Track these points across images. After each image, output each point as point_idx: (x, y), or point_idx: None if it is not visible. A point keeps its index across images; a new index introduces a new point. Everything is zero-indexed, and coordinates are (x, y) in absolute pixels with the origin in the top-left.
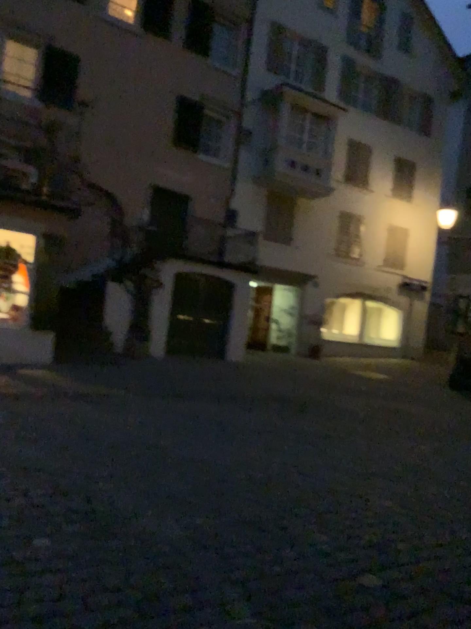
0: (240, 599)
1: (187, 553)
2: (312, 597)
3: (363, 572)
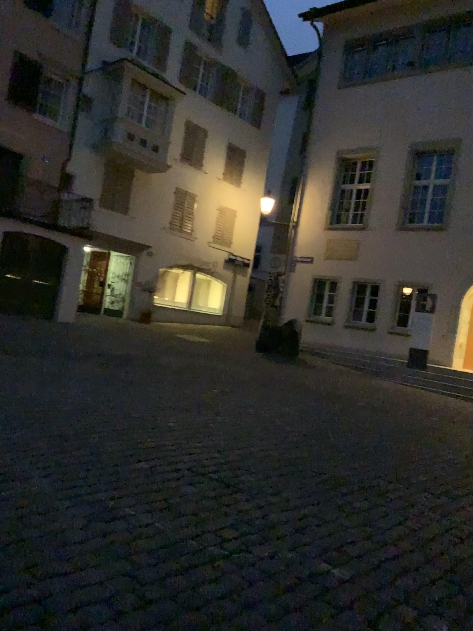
0: (42, 477)
1: (3, 454)
2: (96, 475)
3: (138, 463)
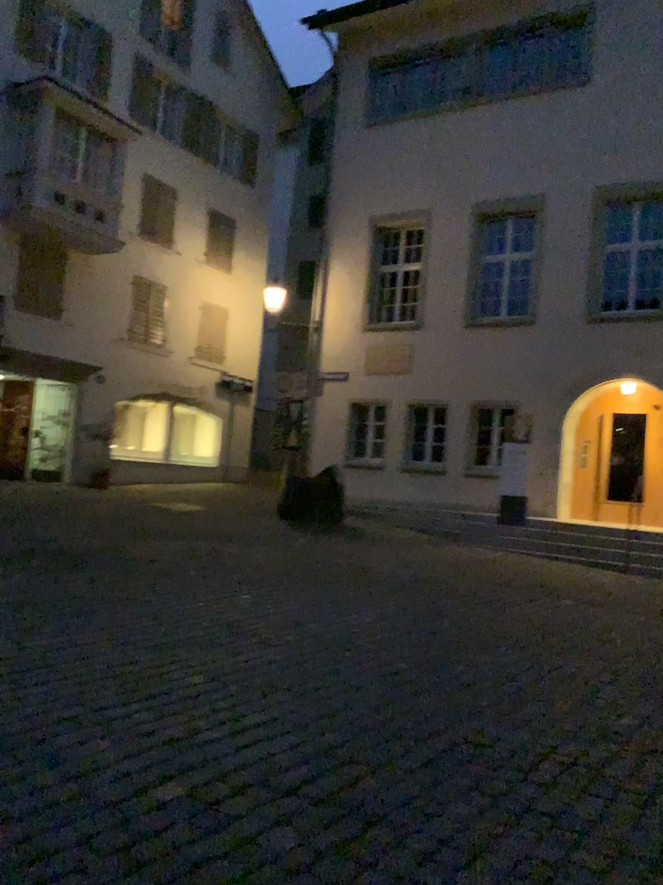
0: None
1: None
2: (86, 840)
3: (162, 785)
